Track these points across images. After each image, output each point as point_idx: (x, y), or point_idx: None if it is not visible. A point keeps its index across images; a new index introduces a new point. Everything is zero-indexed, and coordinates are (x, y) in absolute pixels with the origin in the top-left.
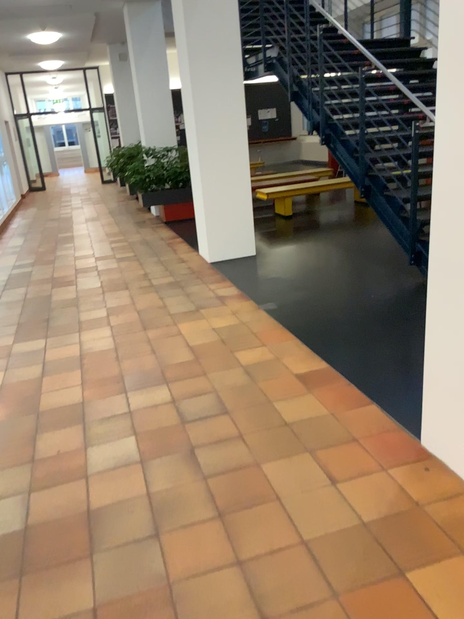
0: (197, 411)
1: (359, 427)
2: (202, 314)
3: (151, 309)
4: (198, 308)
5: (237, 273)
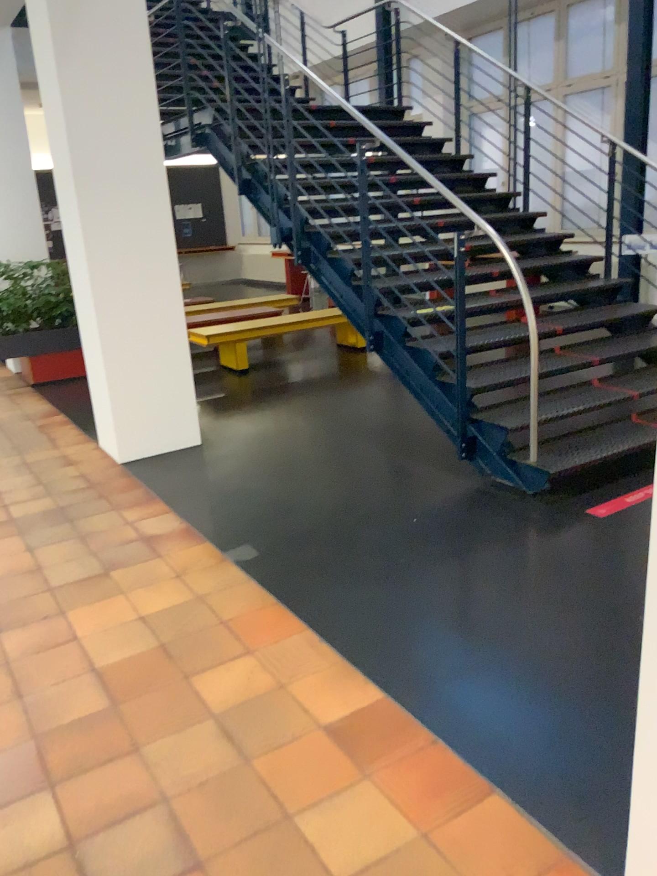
0: (127, 874)
1: (489, 871)
2: (116, 582)
3: (13, 577)
4: (107, 569)
5: (172, 485)
